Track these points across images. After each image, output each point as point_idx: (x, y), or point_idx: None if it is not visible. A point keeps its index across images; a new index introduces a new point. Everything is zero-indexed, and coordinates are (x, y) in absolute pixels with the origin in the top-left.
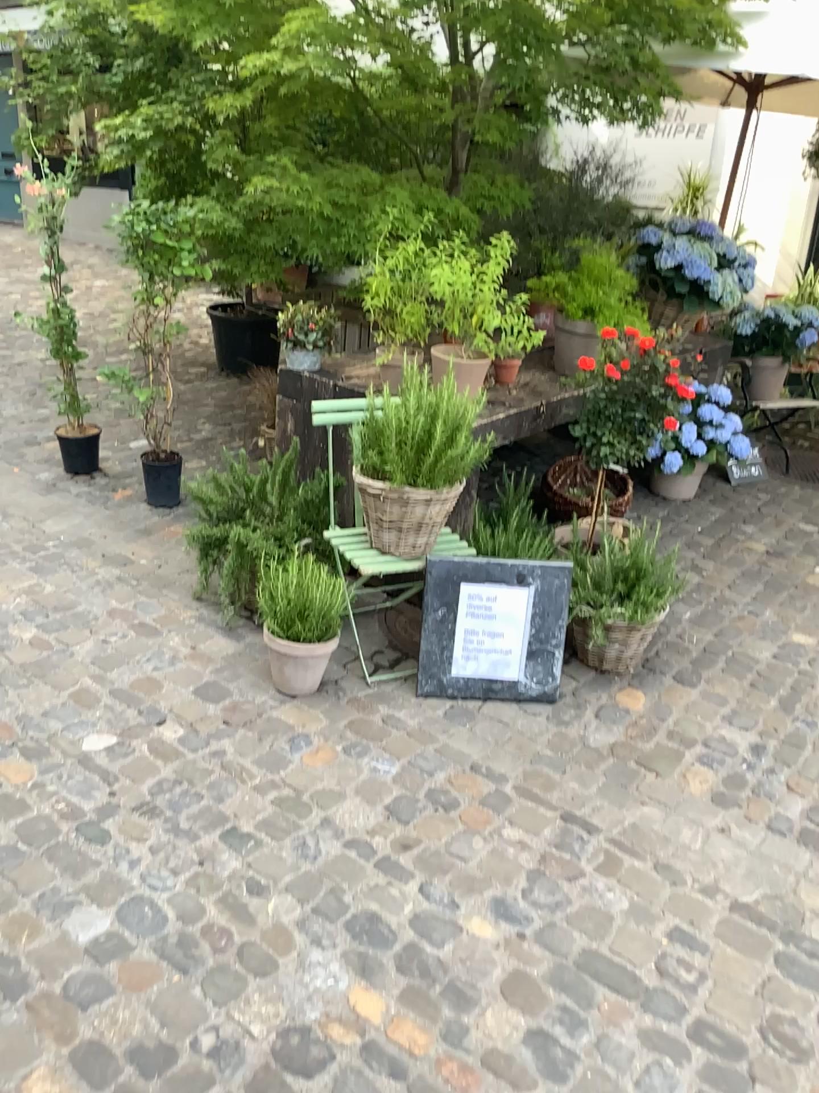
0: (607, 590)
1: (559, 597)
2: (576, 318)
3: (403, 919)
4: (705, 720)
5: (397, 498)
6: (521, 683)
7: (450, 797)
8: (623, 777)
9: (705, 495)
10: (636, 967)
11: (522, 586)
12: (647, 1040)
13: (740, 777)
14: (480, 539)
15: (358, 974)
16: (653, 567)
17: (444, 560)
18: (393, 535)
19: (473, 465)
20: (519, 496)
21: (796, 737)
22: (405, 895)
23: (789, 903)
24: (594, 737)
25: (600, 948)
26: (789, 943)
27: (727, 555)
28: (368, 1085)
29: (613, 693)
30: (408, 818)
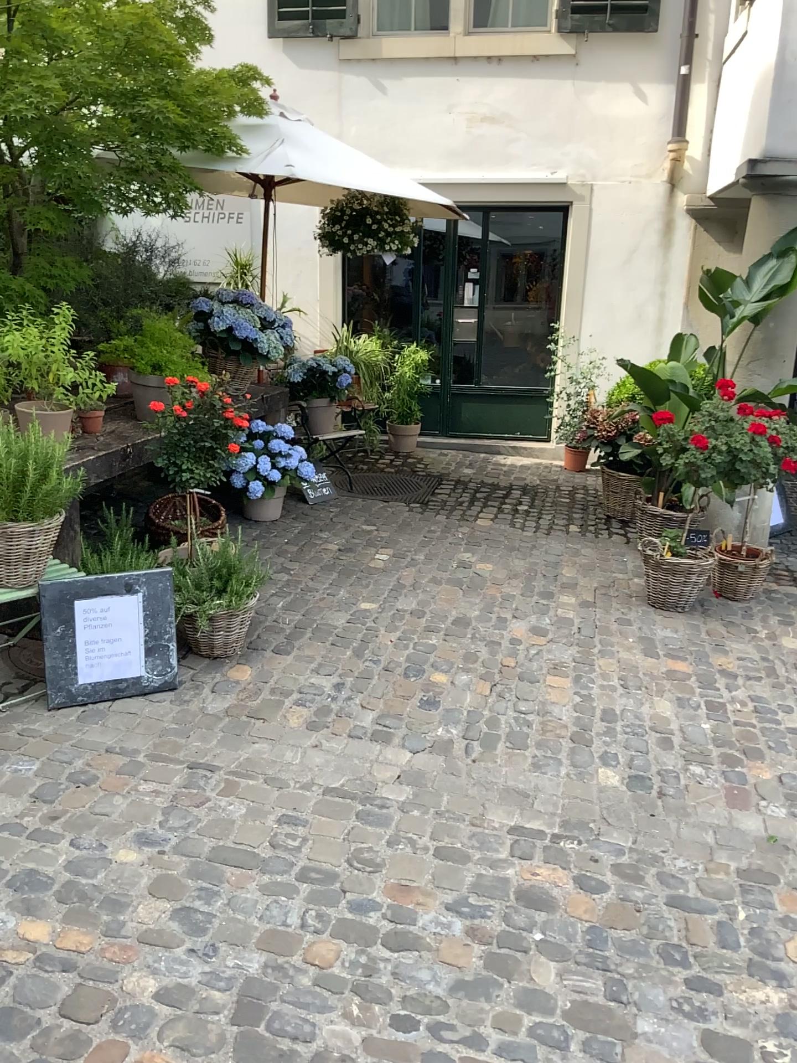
0: (203, 587)
1: (163, 598)
2: (147, 373)
3: (57, 863)
4: (297, 674)
5: (2, 536)
6: (142, 676)
7: (89, 771)
8: (234, 725)
9: (288, 512)
10: (252, 844)
11: (129, 593)
12: (263, 885)
13: (325, 706)
14: (88, 564)
15: (21, 909)
16: (238, 563)
17: (55, 584)
18: (4, 570)
19: (69, 499)
20: (118, 525)
21: (365, 671)
22: (57, 848)
23: (363, 777)
24: (209, 704)
25: (223, 840)
26: (364, 801)
27: (308, 554)
28: (41, 976)
29: (223, 670)
30: (52, 794)
